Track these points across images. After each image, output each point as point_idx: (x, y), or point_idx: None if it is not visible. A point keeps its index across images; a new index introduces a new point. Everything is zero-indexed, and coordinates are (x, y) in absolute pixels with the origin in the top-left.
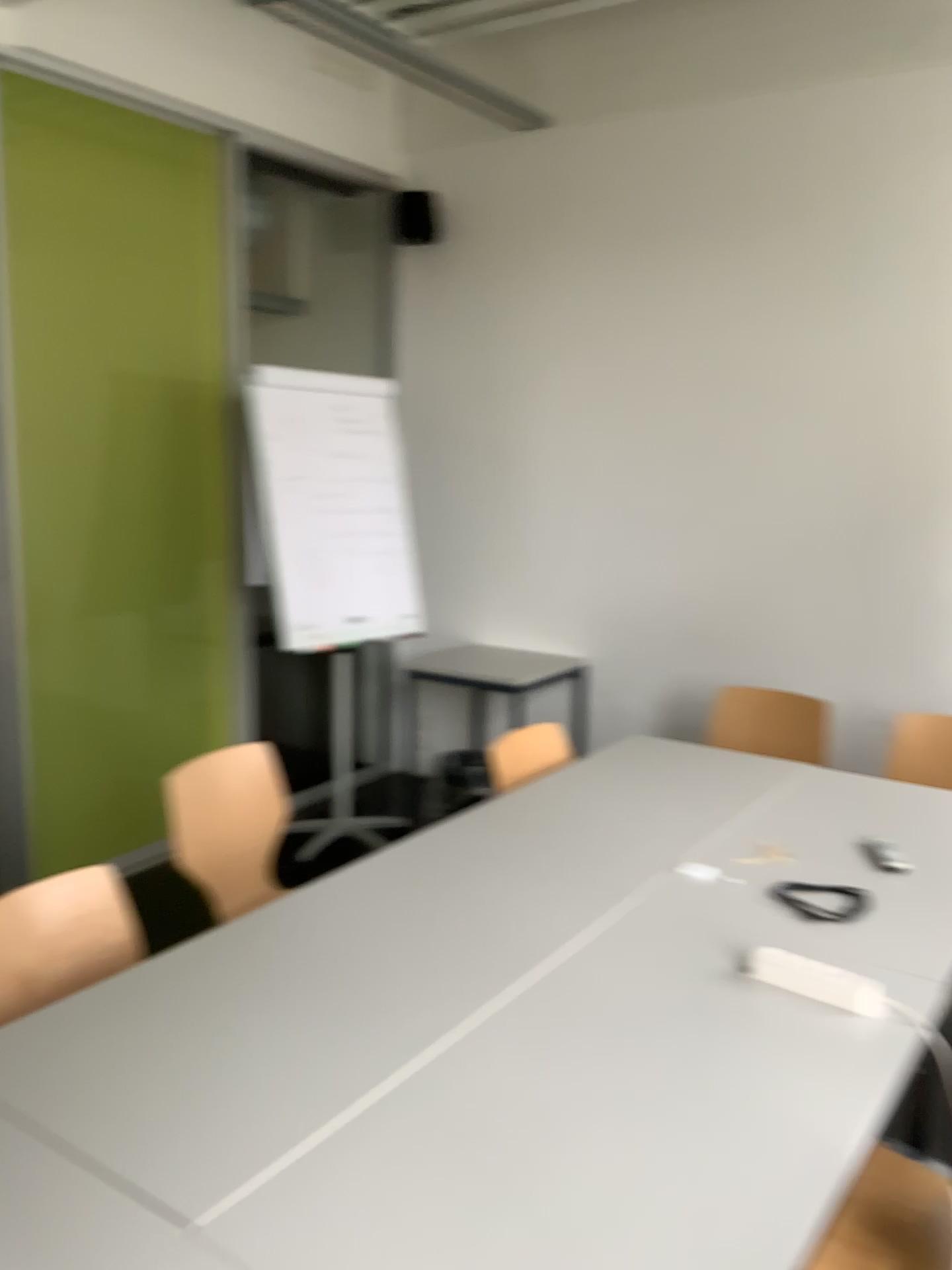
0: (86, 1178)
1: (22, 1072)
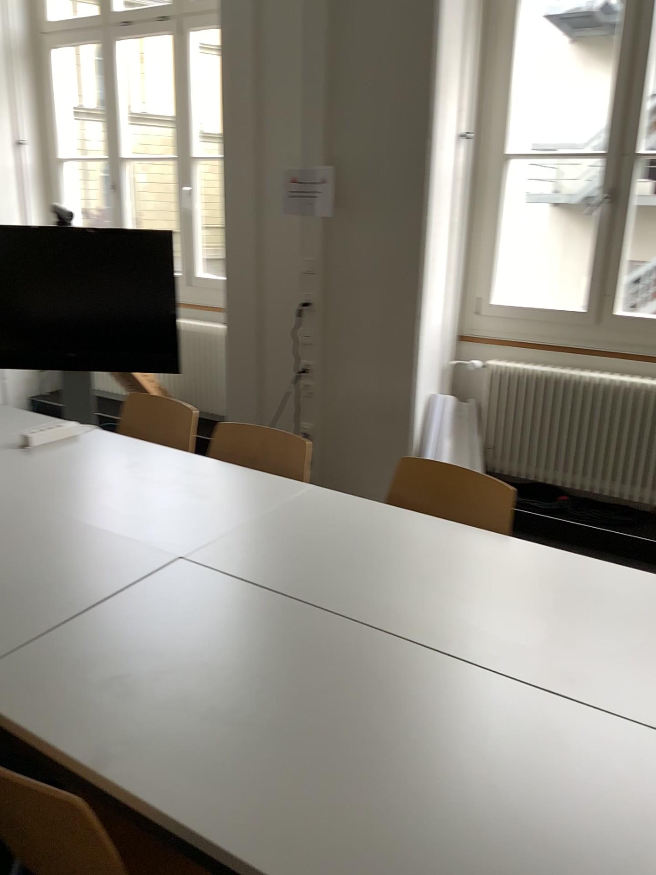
0: (140, 582)
1: (12, 626)
